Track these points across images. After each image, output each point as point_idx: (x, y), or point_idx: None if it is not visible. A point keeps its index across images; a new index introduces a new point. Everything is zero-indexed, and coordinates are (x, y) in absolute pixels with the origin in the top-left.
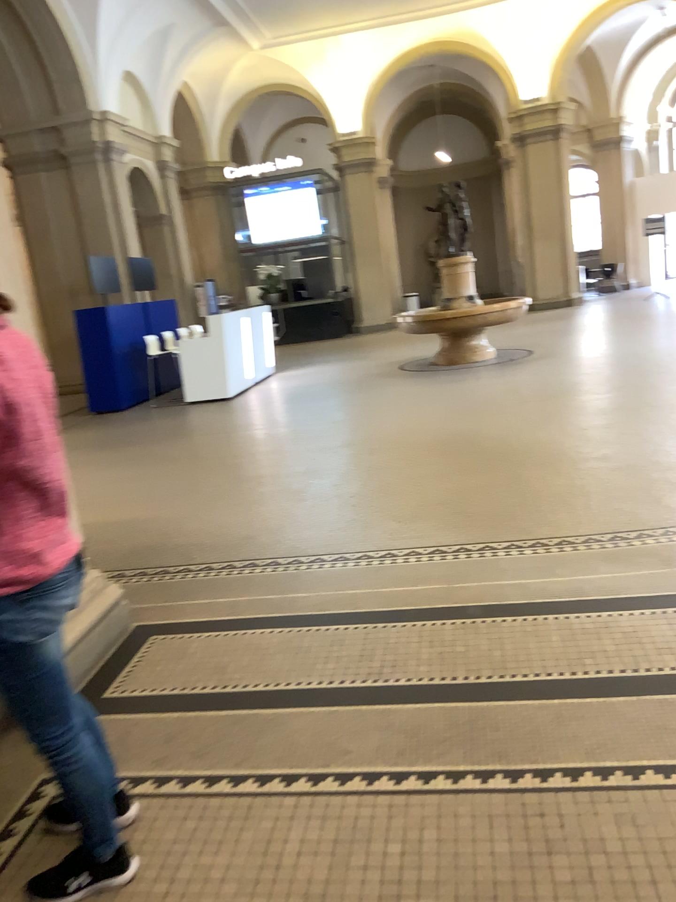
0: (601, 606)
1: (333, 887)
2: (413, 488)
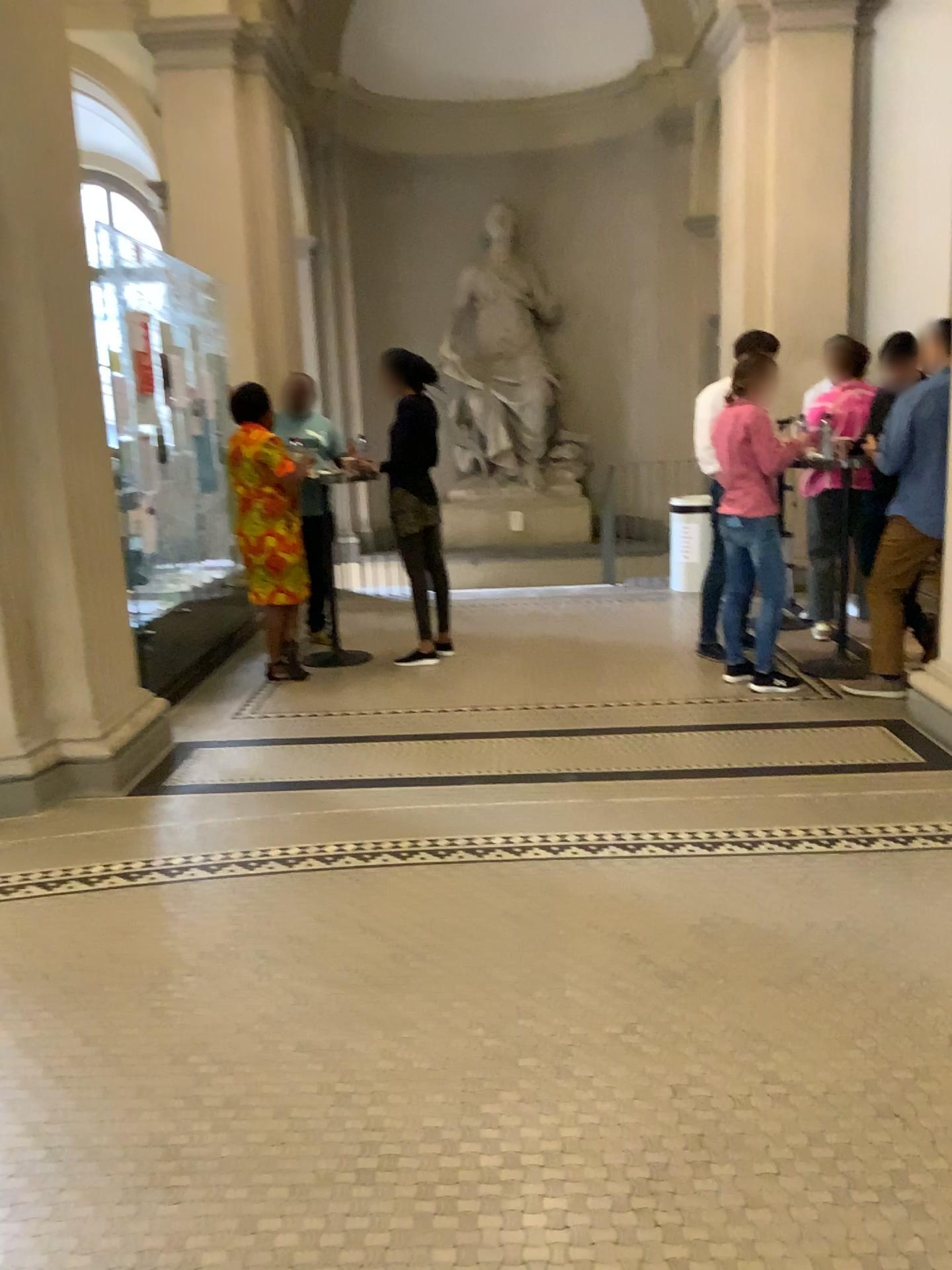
0: (444, 783)
1: (626, 687)
2: (780, 1056)
